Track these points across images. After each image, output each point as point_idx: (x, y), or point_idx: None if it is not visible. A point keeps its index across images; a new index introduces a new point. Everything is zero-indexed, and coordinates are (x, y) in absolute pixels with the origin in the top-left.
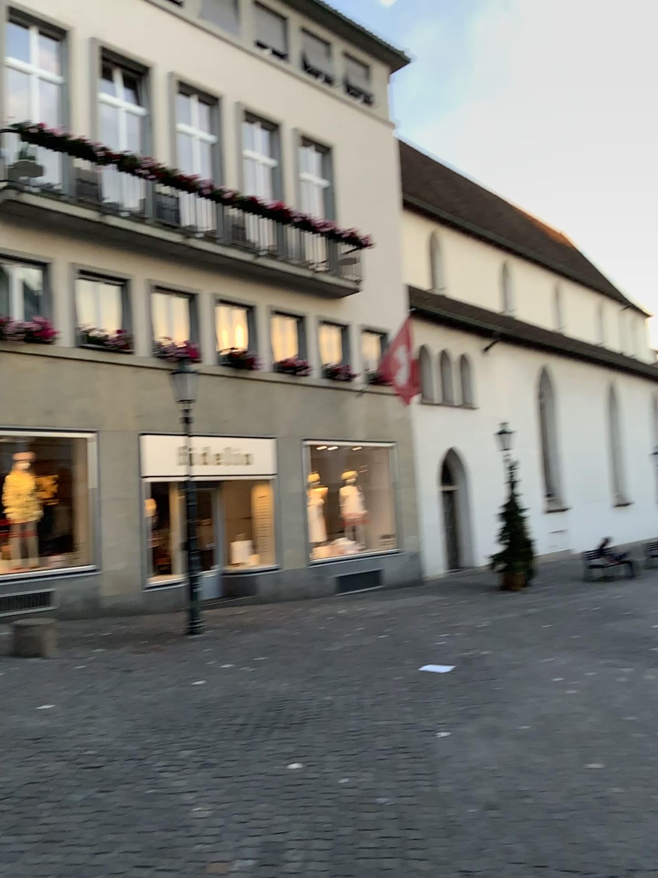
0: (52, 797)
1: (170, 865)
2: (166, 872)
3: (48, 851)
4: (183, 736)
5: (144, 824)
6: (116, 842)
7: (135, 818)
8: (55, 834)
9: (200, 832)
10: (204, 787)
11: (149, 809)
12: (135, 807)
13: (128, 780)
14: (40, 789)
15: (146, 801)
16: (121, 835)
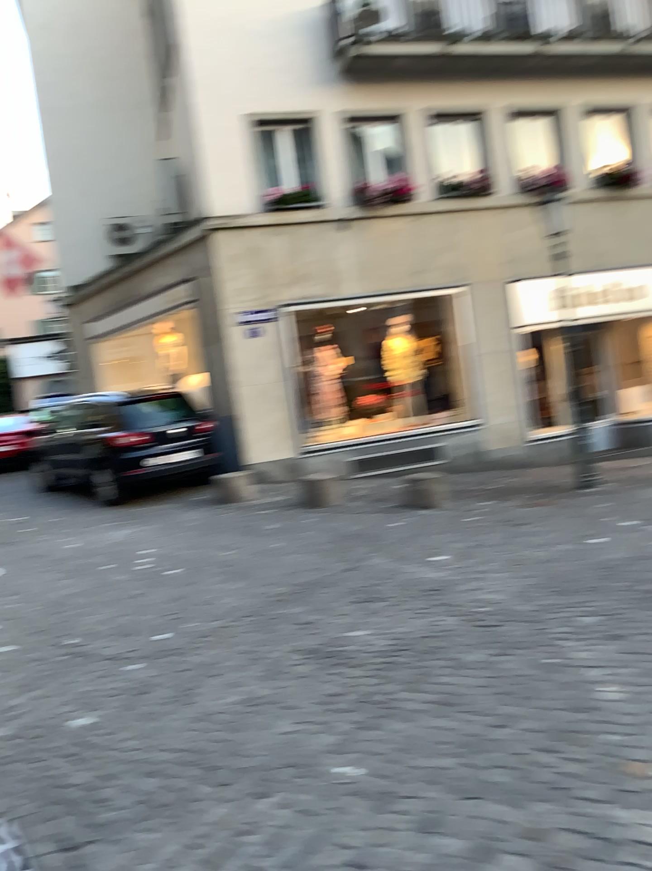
0: (451, 656)
1: (583, 757)
2: (579, 765)
3: (448, 716)
4: (587, 601)
5: (549, 700)
6: (519, 717)
7: (538, 690)
8: (455, 698)
9: (617, 720)
10: (617, 663)
11: (554, 684)
12: (537, 678)
13: (529, 646)
14: (439, 645)
15: (550, 673)
16: (525, 710)
